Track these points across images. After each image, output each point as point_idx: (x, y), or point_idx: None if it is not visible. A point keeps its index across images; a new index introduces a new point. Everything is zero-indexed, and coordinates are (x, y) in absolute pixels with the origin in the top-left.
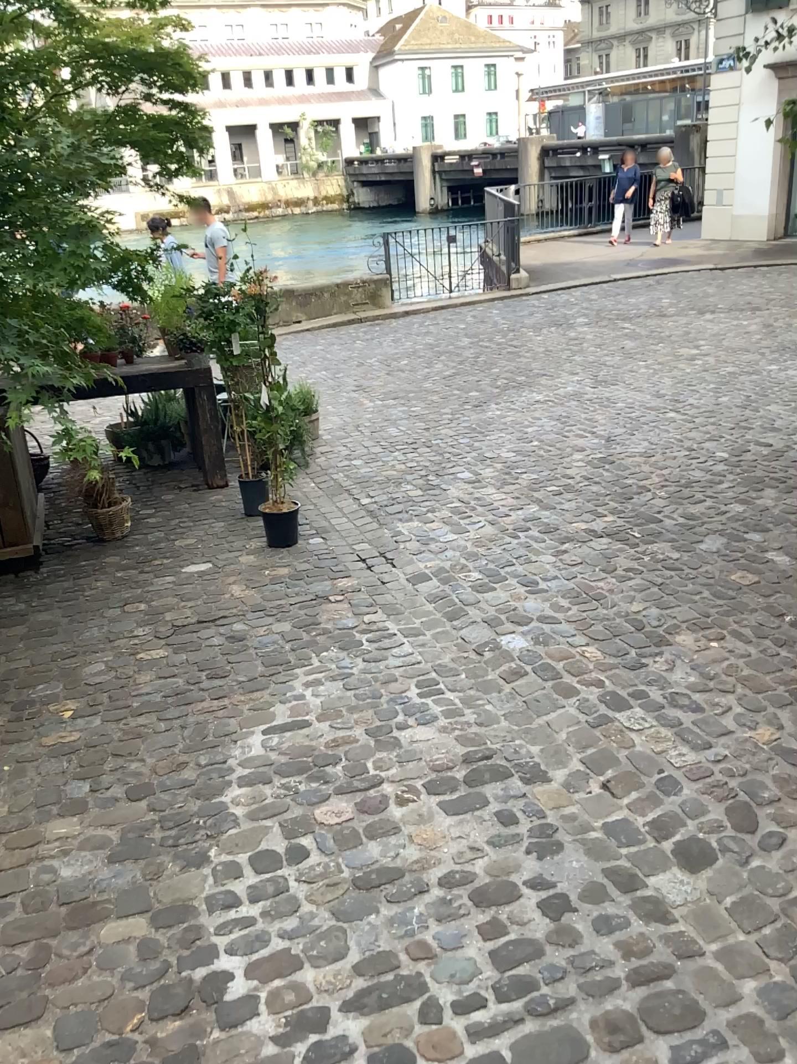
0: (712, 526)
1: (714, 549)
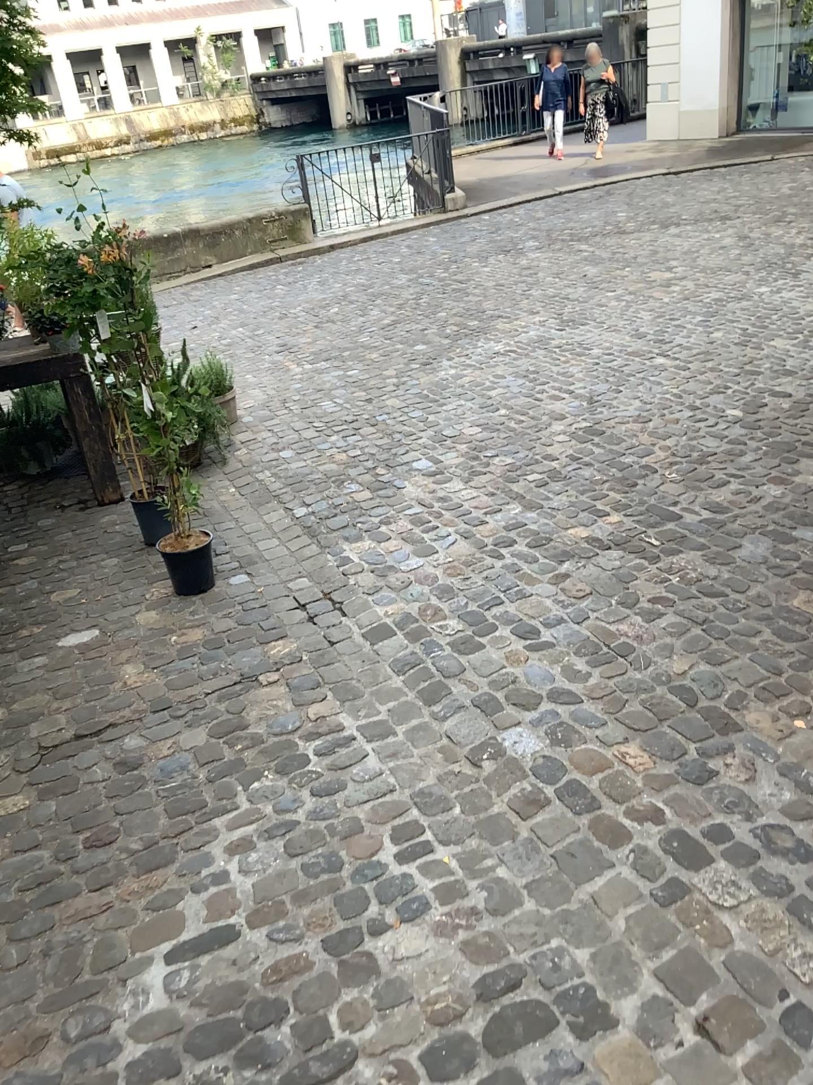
0: (748, 522)
1: (760, 561)
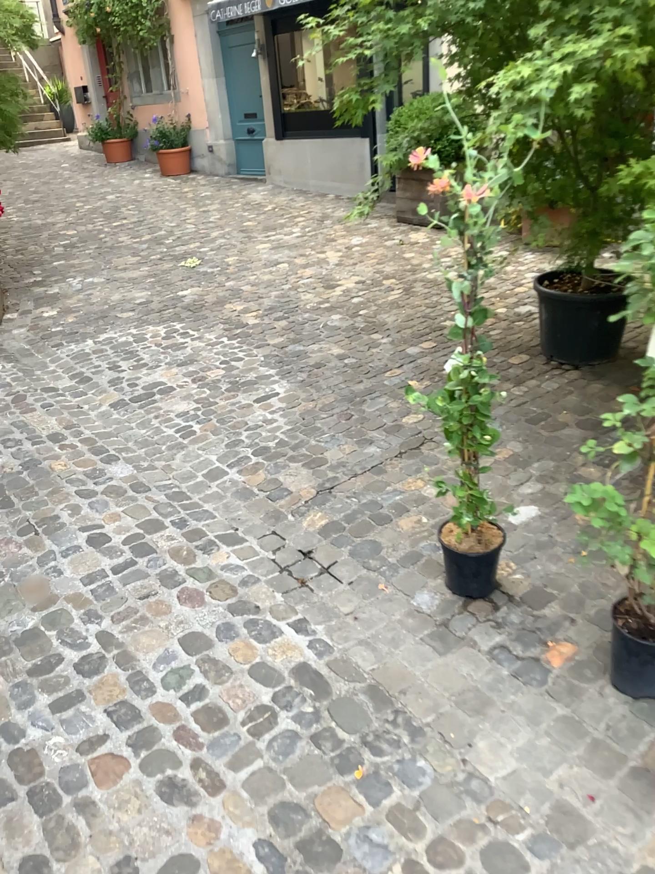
0: None
1: None
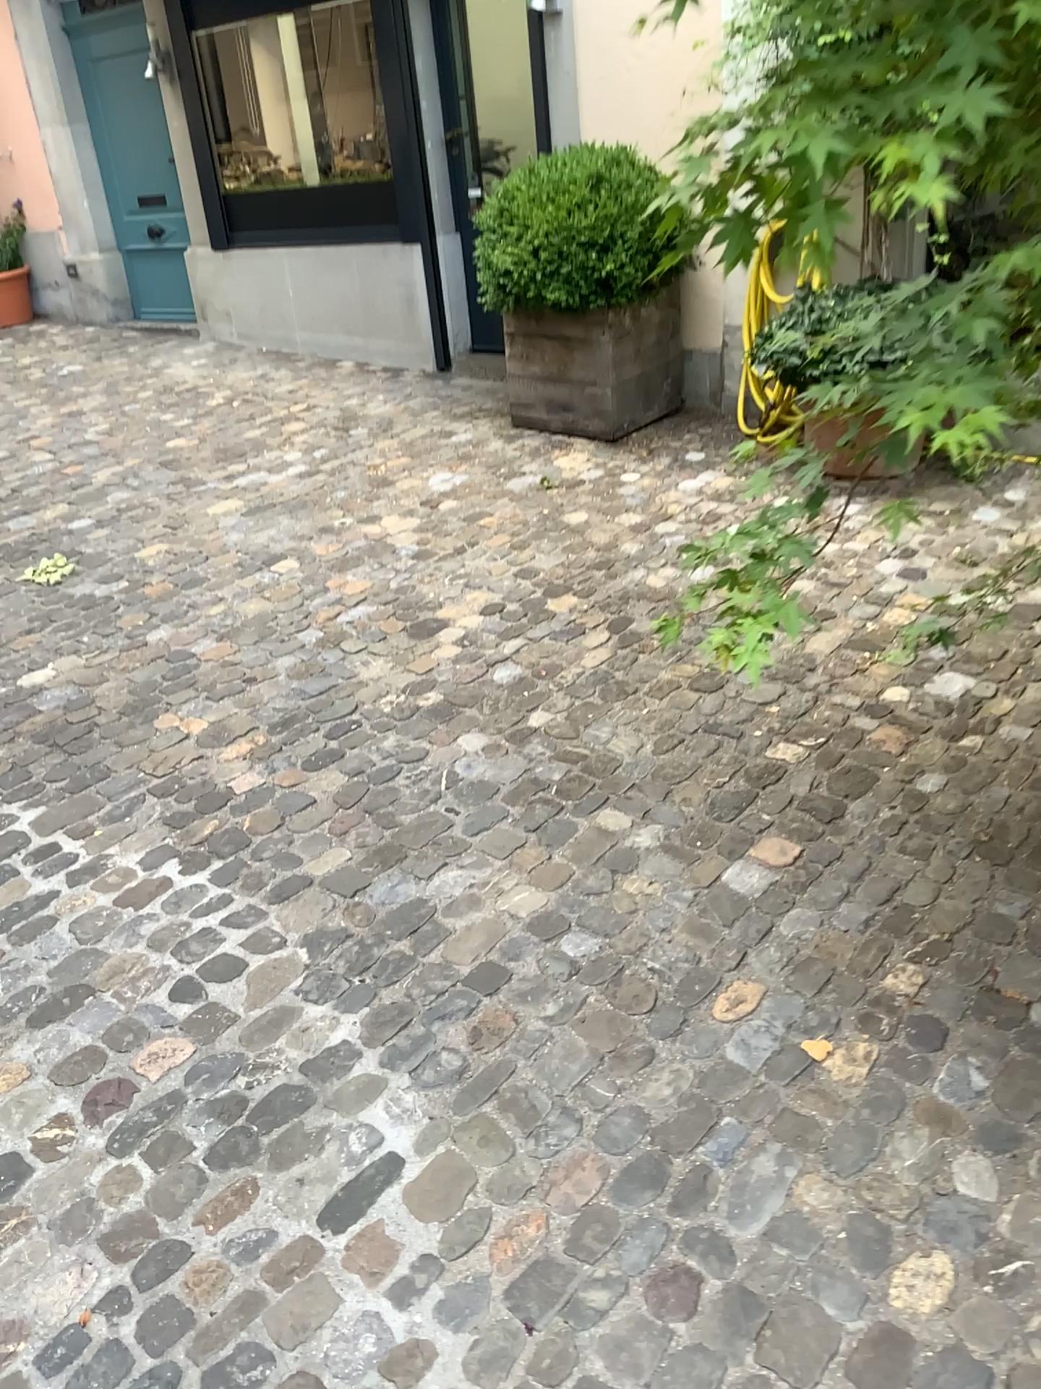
0: None
1: None
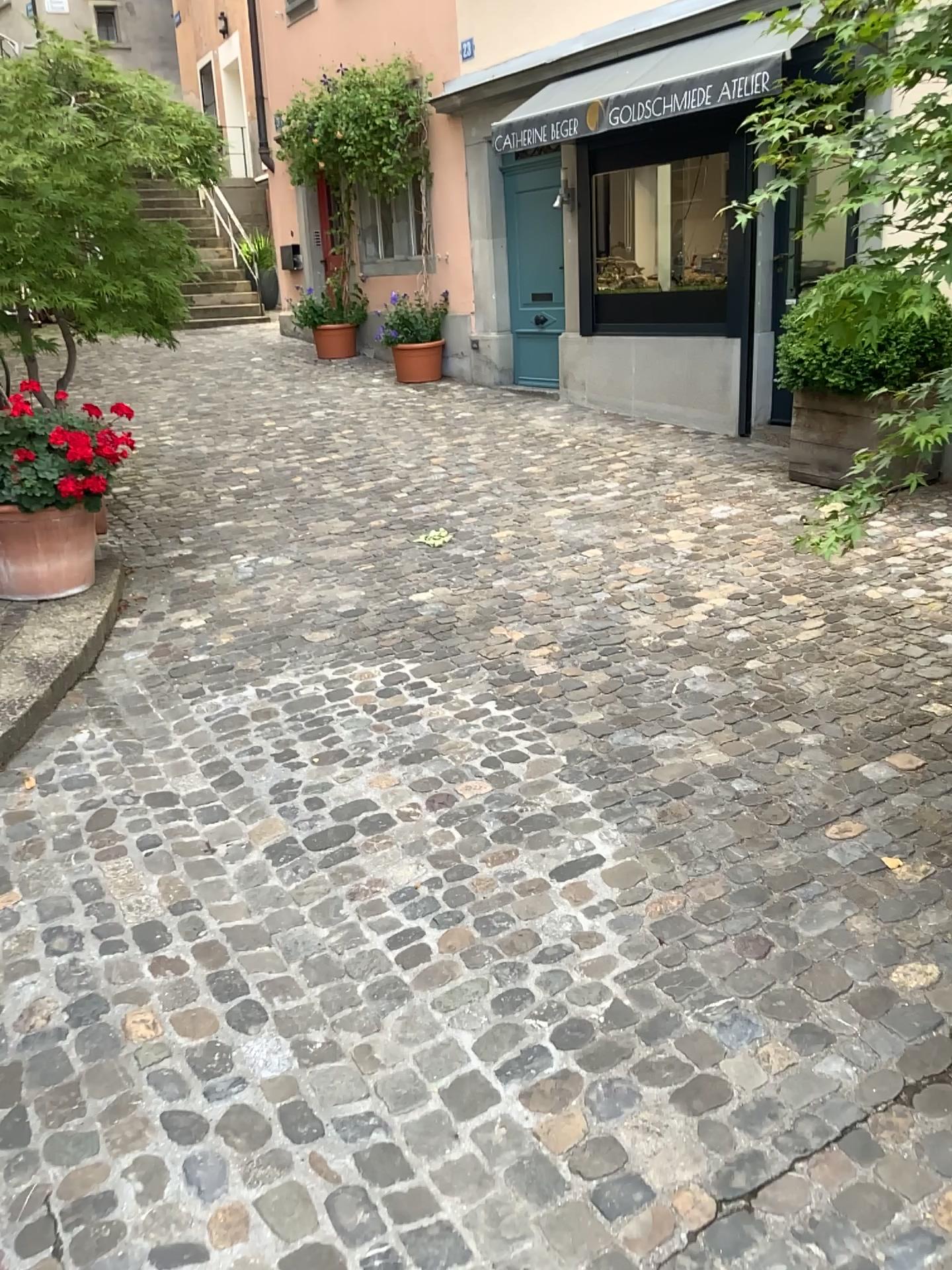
0: None
1: None
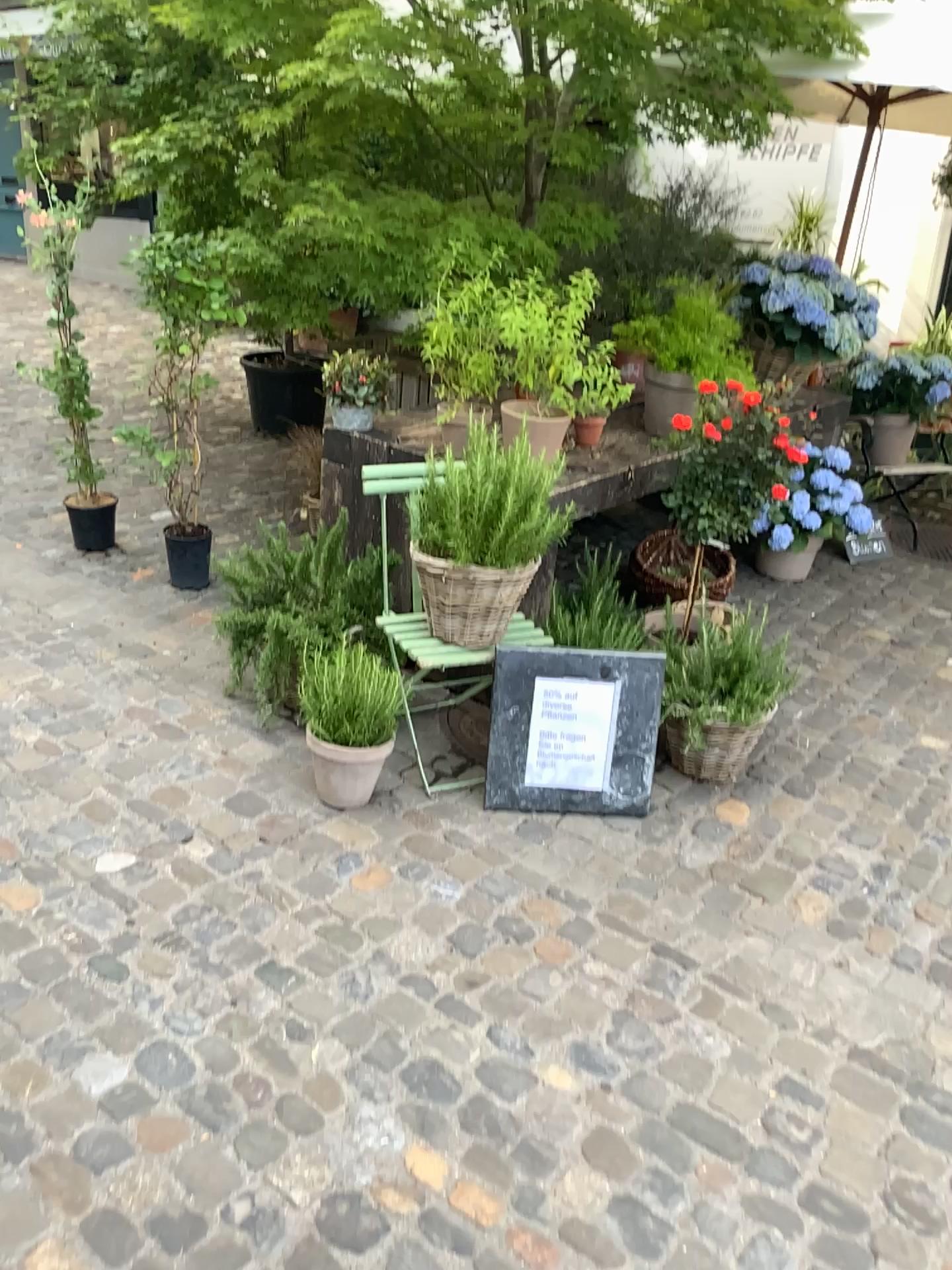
0: None
1: None
